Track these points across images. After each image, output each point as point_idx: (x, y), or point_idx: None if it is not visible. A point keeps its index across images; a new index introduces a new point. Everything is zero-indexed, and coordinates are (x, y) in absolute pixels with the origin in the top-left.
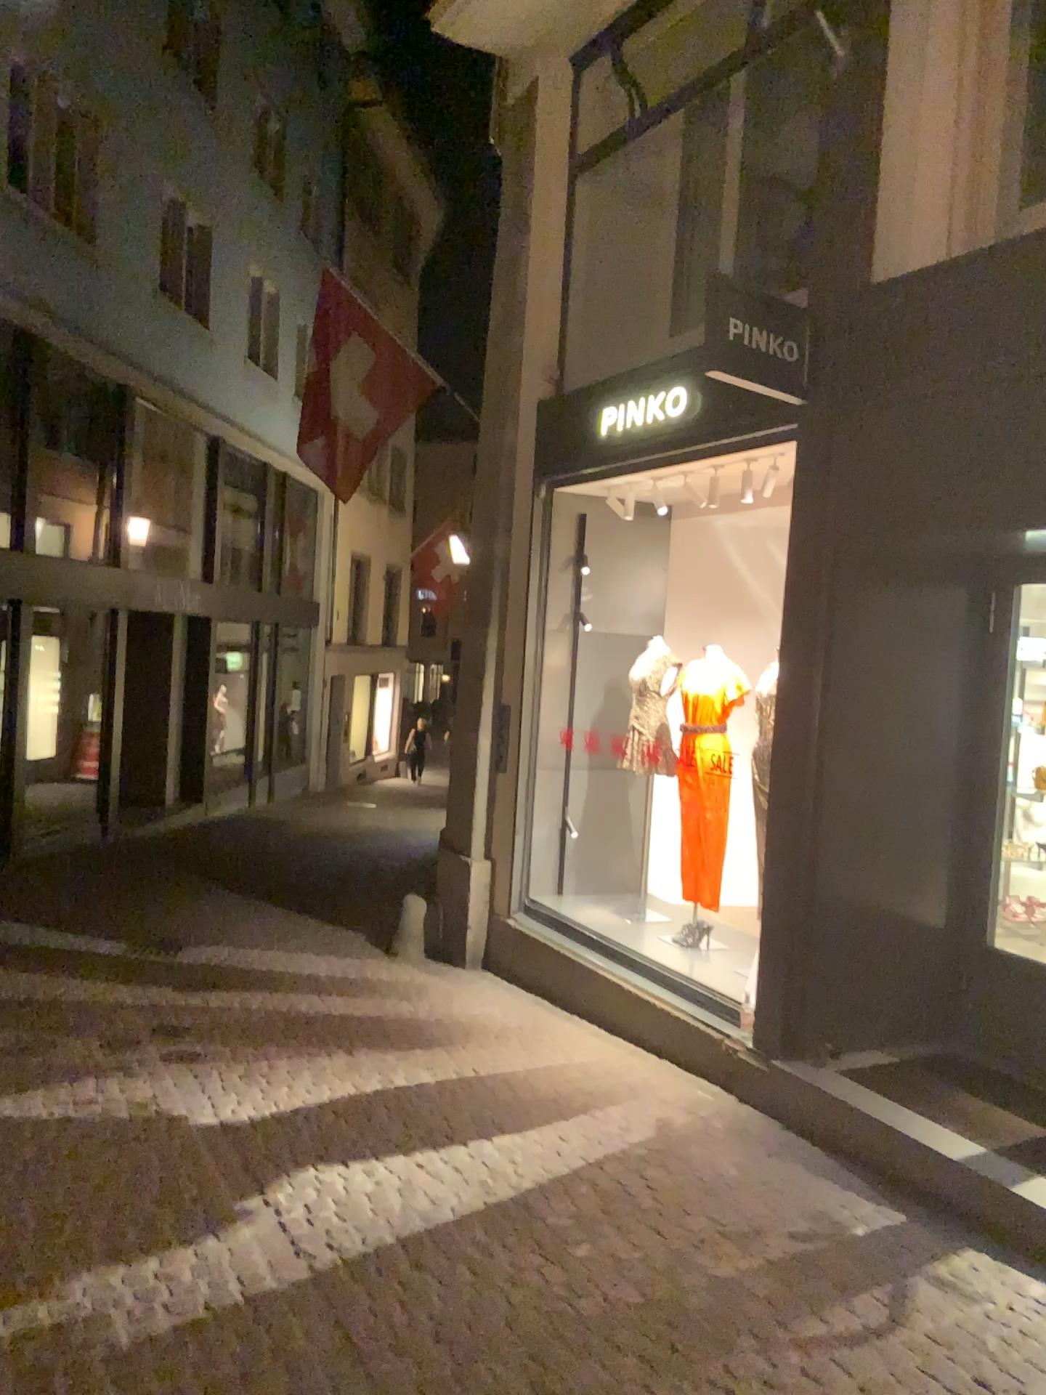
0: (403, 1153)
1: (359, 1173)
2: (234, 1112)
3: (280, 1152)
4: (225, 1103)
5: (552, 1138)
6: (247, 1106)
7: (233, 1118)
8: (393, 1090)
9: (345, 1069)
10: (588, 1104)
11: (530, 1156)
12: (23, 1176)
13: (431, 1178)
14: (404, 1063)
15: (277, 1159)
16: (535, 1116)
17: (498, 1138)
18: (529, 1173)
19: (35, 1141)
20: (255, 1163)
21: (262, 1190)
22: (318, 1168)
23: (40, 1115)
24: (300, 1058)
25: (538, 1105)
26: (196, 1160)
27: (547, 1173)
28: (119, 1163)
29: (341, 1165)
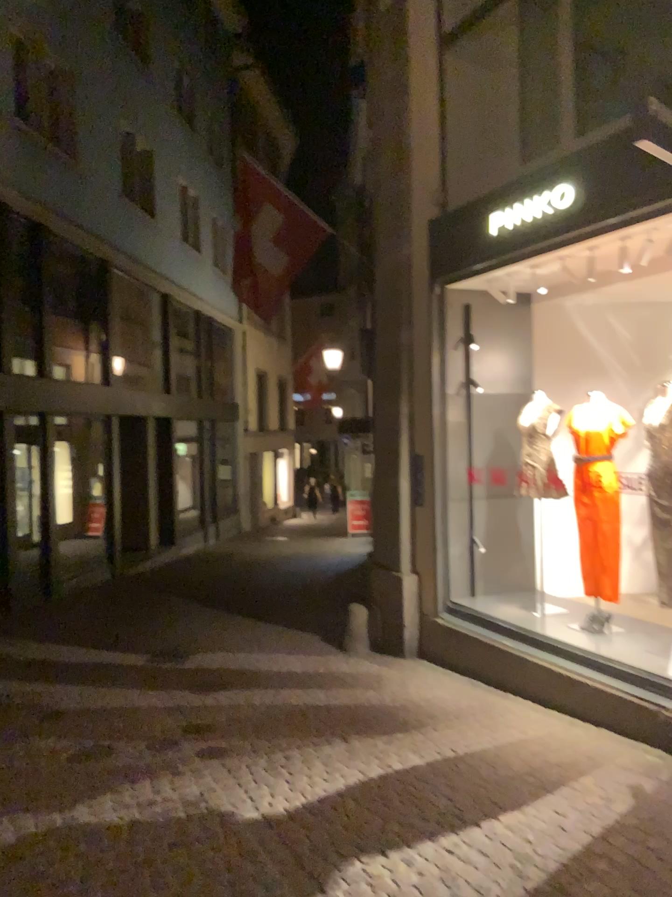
0: (431, 840)
1: (402, 865)
2: (274, 807)
3: (325, 847)
4: (264, 798)
5: (551, 814)
6: (283, 801)
7: (275, 814)
8: (398, 775)
9: (350, 757)
10: (565, 777)
11: (543, 835)
12: (111, 890)
13: (467, 866)
14: (396, 748)
15: (324, 854)
16: (526, 792)
17: (505, 818)
18: (551, 855)
19: (115, 851)
20: (307, 860)
21: (323, 890)
22: (364, 862)
23: (114, 823)
24: (311, 749)
25: (524, 780)
26: (255, 860)
27: (567, 853)
28: (191, 870)
29: (384, 859)
